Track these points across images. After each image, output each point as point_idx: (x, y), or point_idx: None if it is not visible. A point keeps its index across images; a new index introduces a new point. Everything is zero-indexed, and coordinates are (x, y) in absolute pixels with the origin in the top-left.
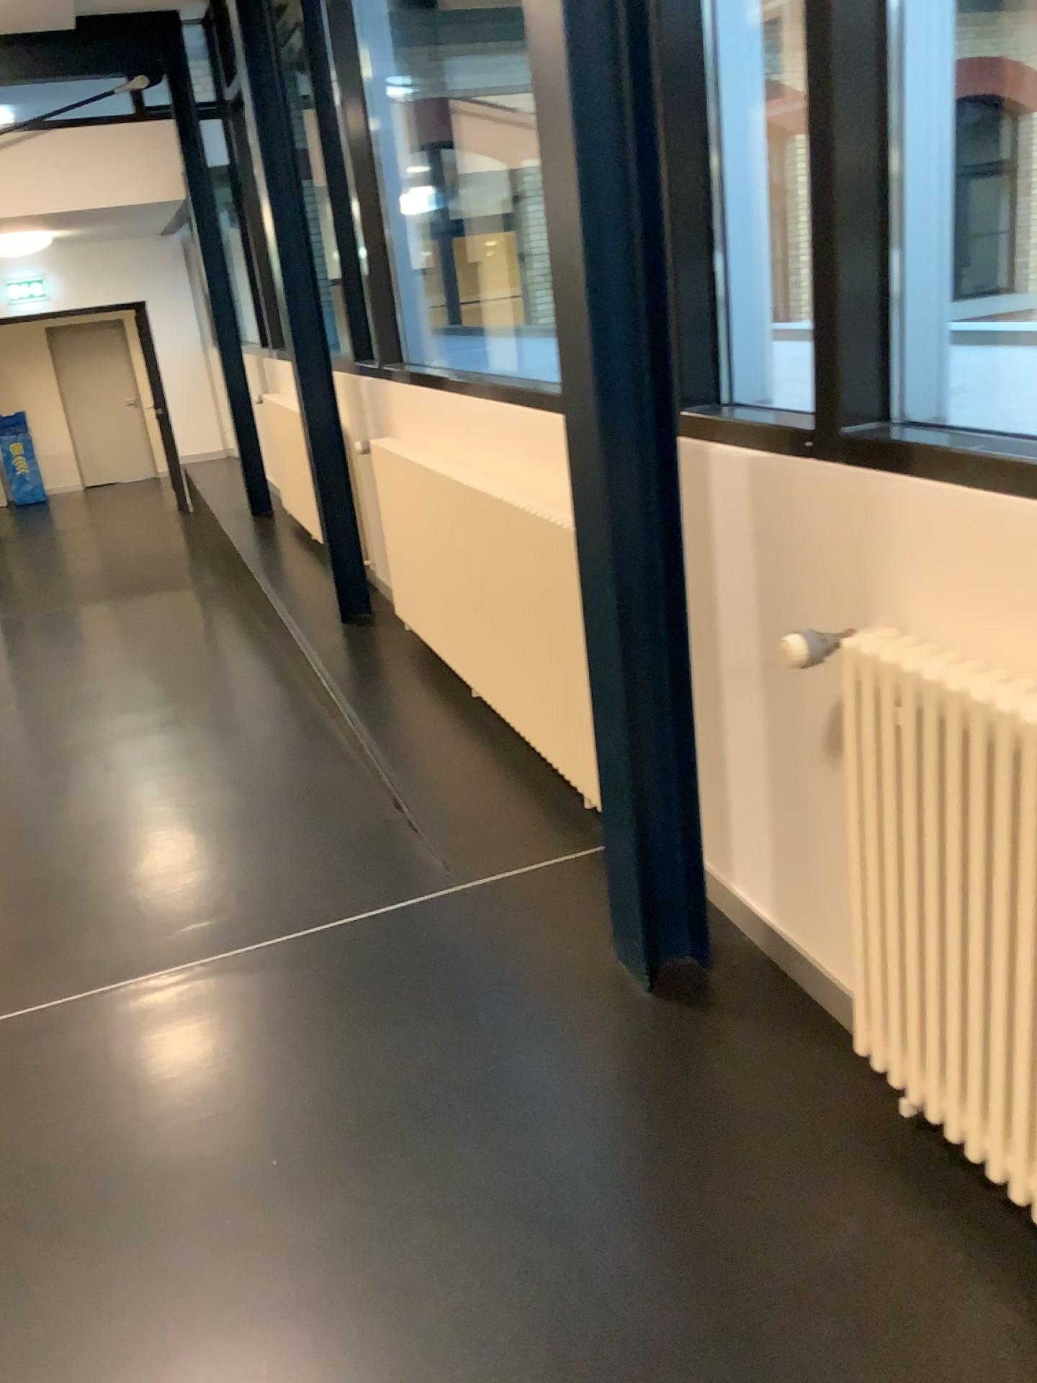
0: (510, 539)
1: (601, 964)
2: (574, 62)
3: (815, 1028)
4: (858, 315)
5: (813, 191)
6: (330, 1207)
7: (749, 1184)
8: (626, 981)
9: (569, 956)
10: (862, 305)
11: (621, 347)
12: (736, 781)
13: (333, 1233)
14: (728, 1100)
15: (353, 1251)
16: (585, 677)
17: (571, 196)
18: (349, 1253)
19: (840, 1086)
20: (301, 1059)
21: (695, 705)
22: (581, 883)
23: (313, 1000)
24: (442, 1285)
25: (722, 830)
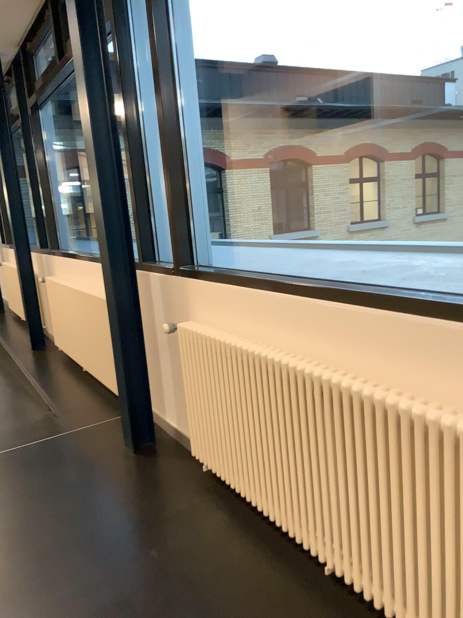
0: (92, 308)
1: (117, 448)
2: (101, 160)
3: (184, 458)
4: (184, 233)
5: (168, 199)
6: (11, 520)
7: (154, 498)
8: (125, 452)
9: (106, 447)
10: (185, 230)
11: (117, 241)
12: (163, 382)
13: (12, 526)
14: (152, 479)
15: (19, 530)
16: (111, 347)
17: (100, 197)
18: (17, 531)
19: (188, 471)
20: (4, 484)
21: (150, 357)
22: (114, 427)
23: (10, 467)
24: (49, 534)
25: (160, 401)
